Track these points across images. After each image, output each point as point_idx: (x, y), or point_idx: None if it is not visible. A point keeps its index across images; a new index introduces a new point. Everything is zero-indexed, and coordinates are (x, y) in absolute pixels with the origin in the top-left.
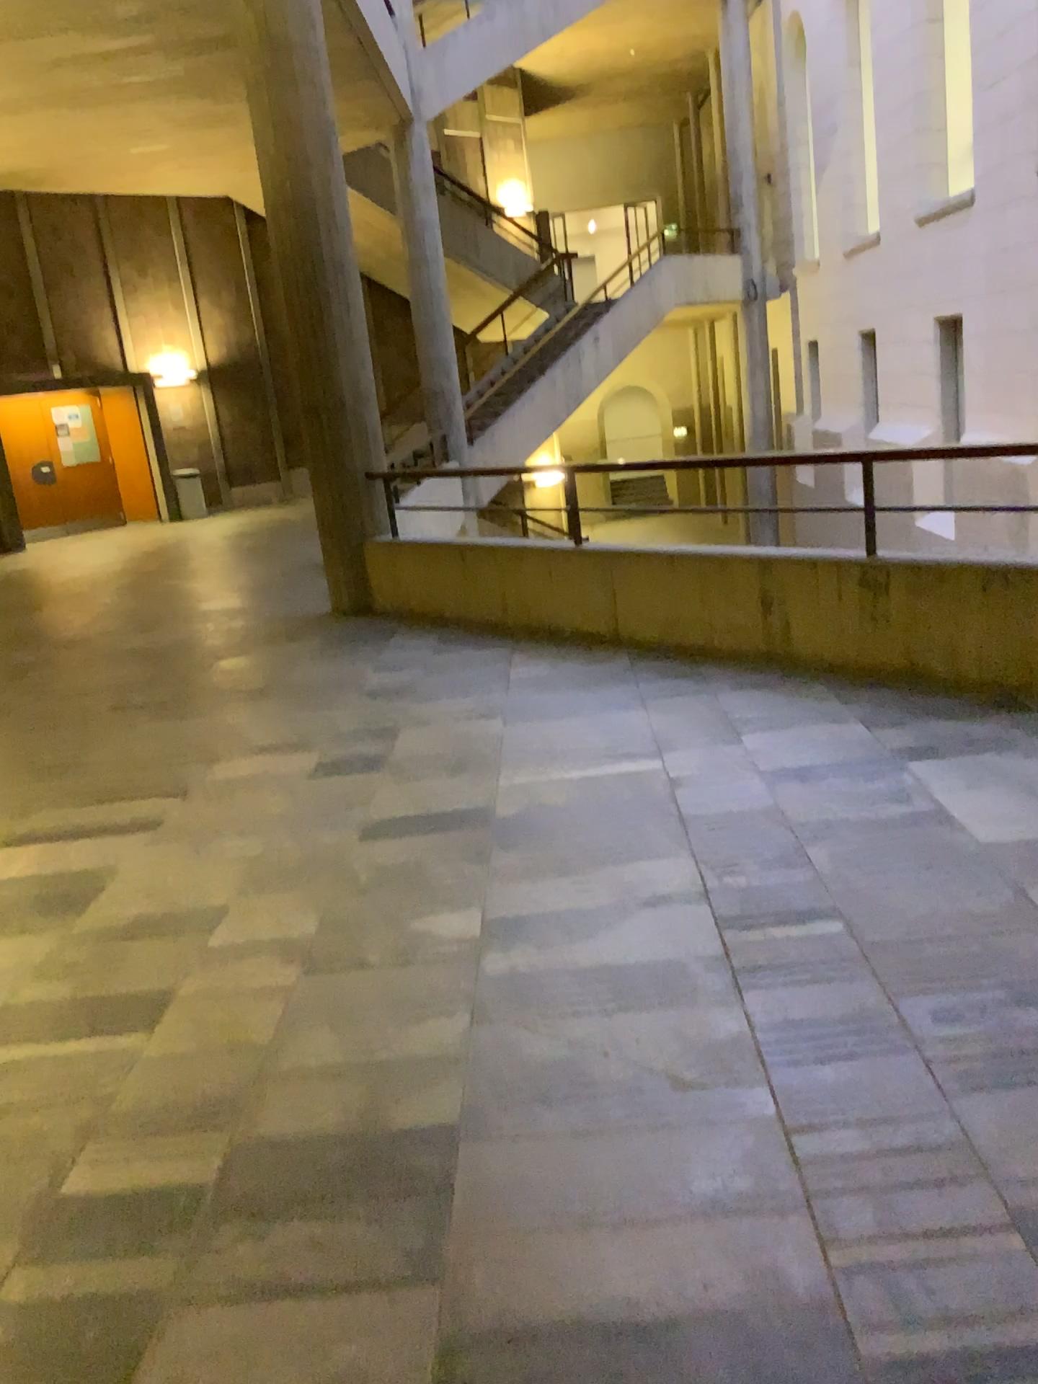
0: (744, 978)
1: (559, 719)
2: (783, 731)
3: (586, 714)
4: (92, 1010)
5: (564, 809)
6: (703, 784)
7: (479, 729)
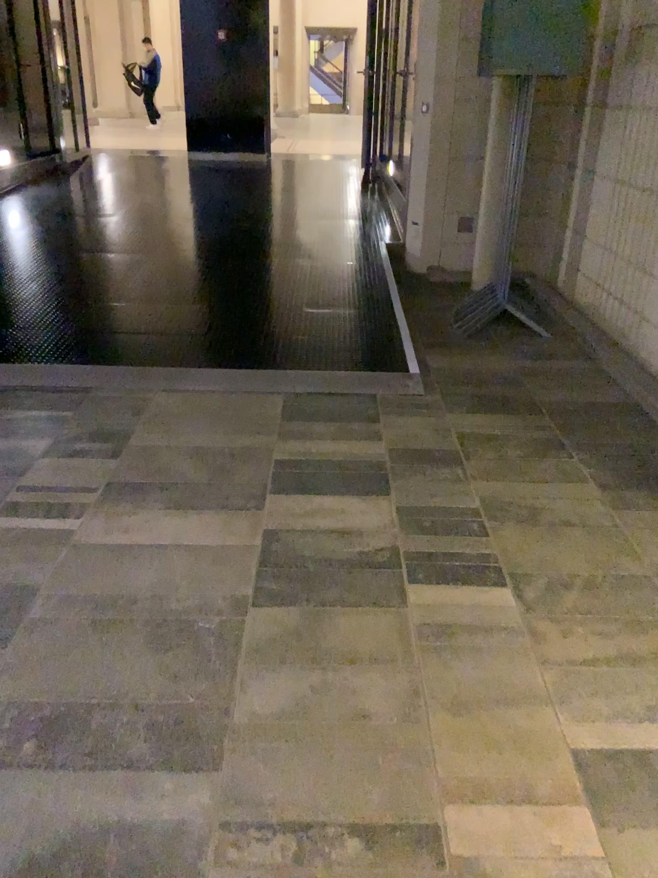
0: None
1: None
2: None
3: None
4: None
5: None
6: None
7: None
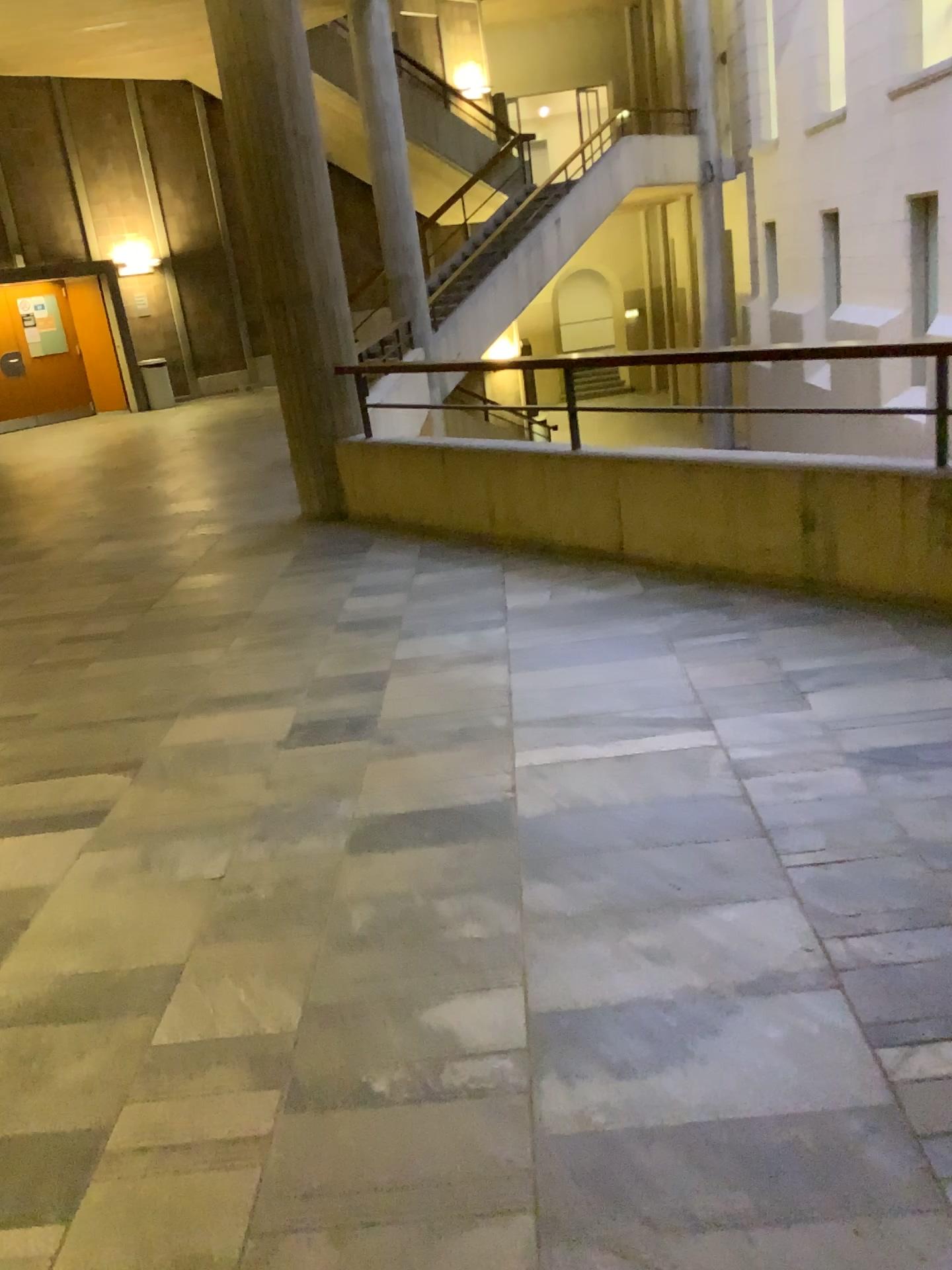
0: (931, 1146)
1: (576, 669)
2: (855, 692)
3: (607, 662)
4: None
5: (604, 807)
6: (777, 773)
7: (482, 679)
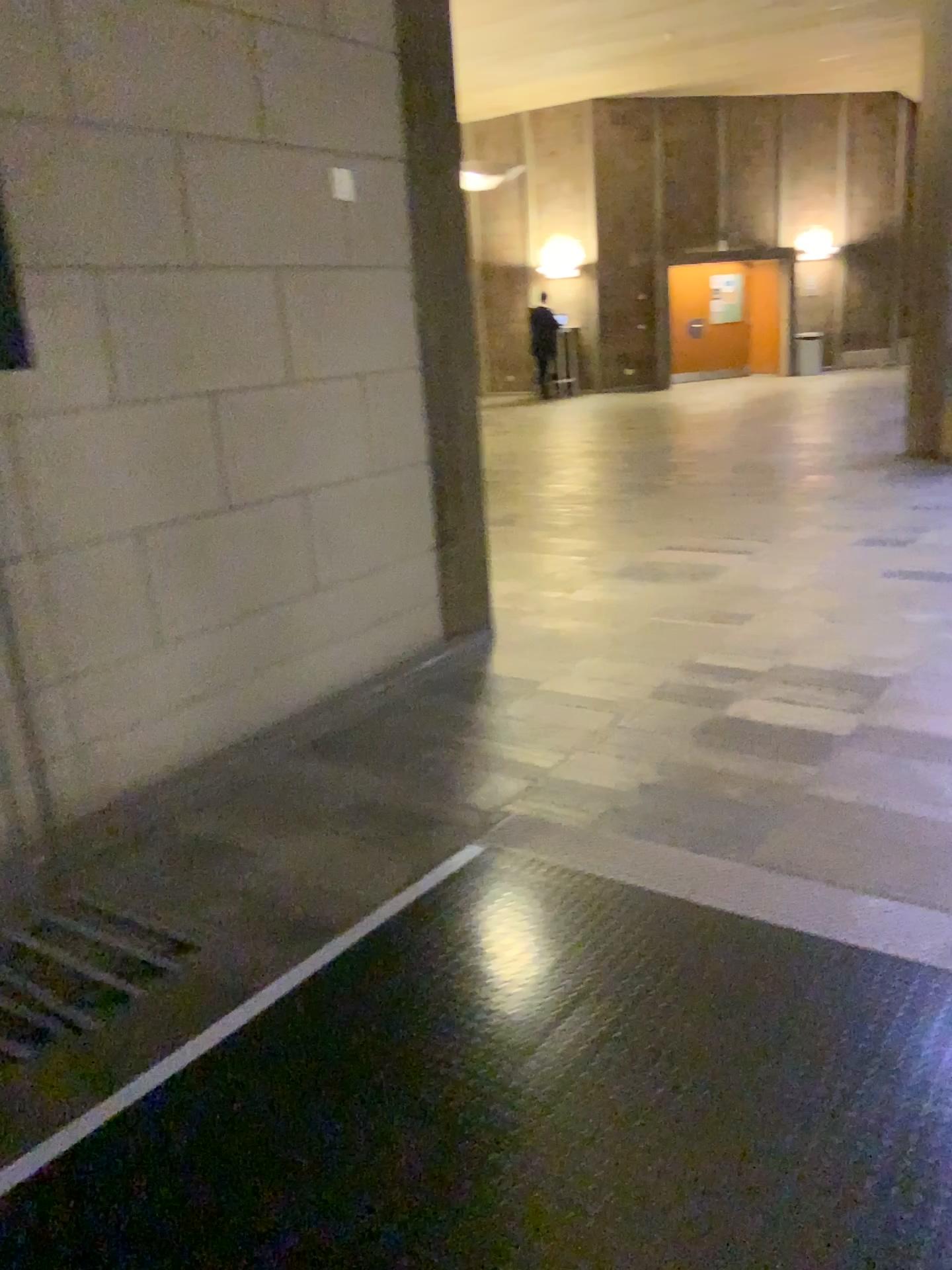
0: None
1: None
2: None
3: None
4: (715, 613)
5: None
6: None
7: None
